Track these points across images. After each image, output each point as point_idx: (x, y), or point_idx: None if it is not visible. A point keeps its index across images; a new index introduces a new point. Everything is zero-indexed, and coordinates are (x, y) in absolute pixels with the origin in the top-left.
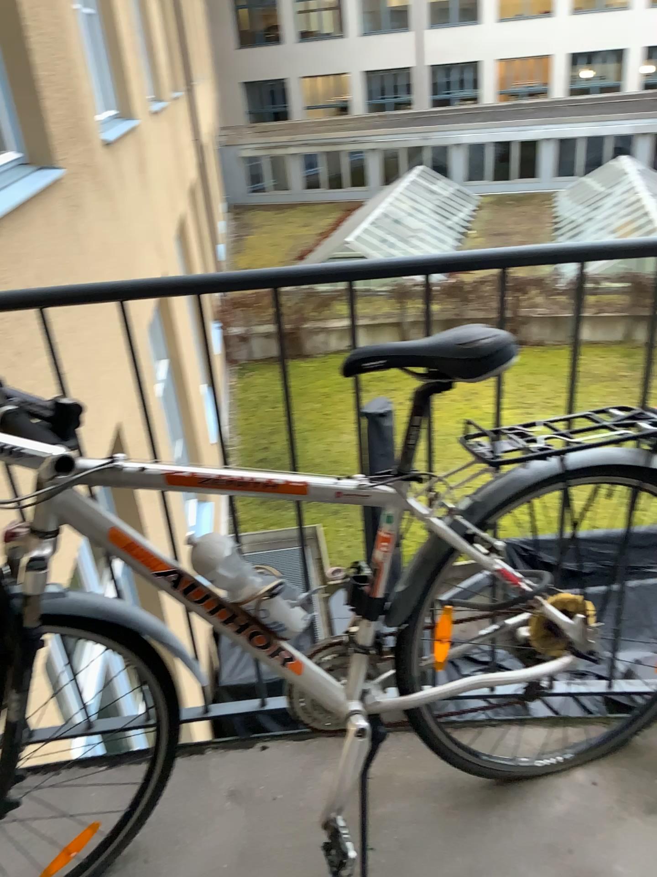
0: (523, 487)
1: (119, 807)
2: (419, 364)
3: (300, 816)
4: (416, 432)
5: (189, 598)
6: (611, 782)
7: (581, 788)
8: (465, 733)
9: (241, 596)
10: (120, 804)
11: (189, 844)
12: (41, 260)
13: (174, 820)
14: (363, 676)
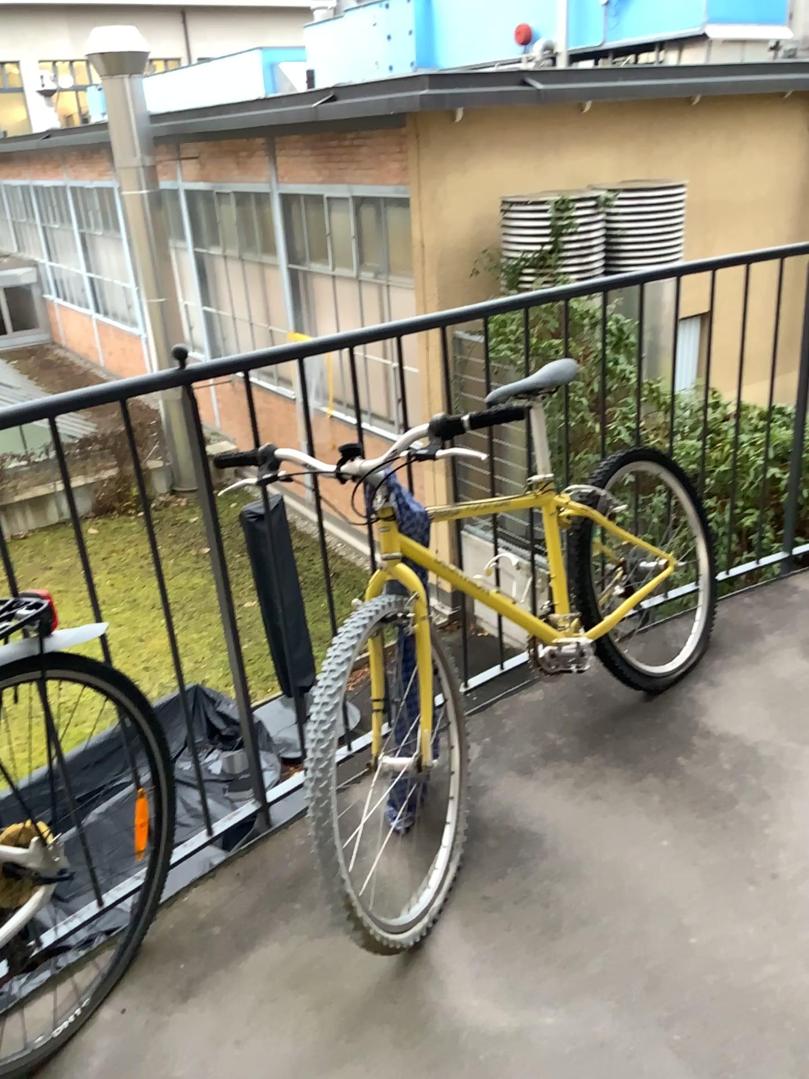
0: None
1: None
2: None
3: None
4: None
5: None
6: (140, 998)
7: (112, 1026)
8: None
9: None
10: None
11: None
12: None
13: None
14: None
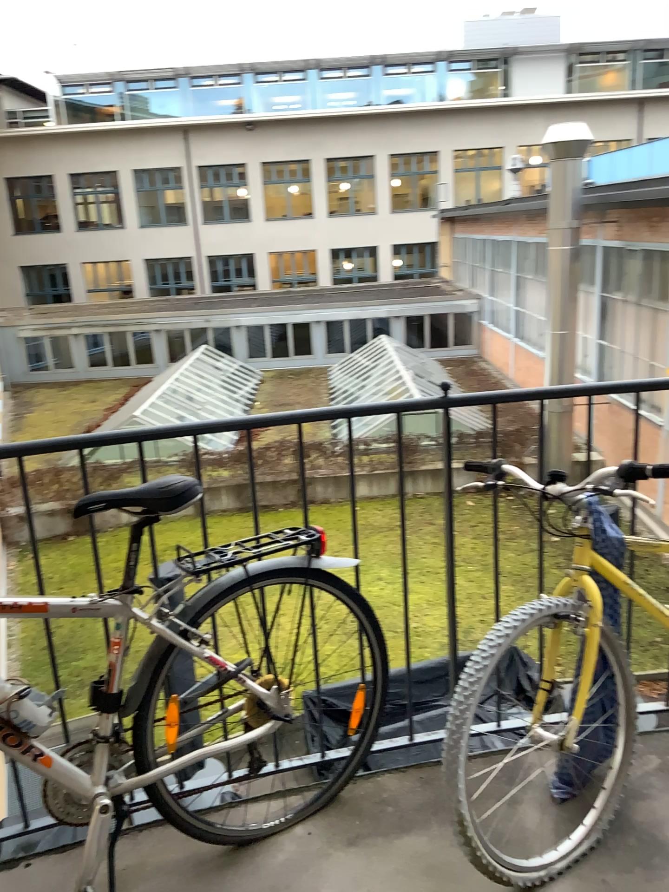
0: (222, 592)
1: None
2: (132, 505)
3: None
4: (136, 557)
5: None
6: (325, 831)
7: (301, 840)
8: (209, 818)
9: None
10: None
11: None
12: None
13: None
14: (108, 766)
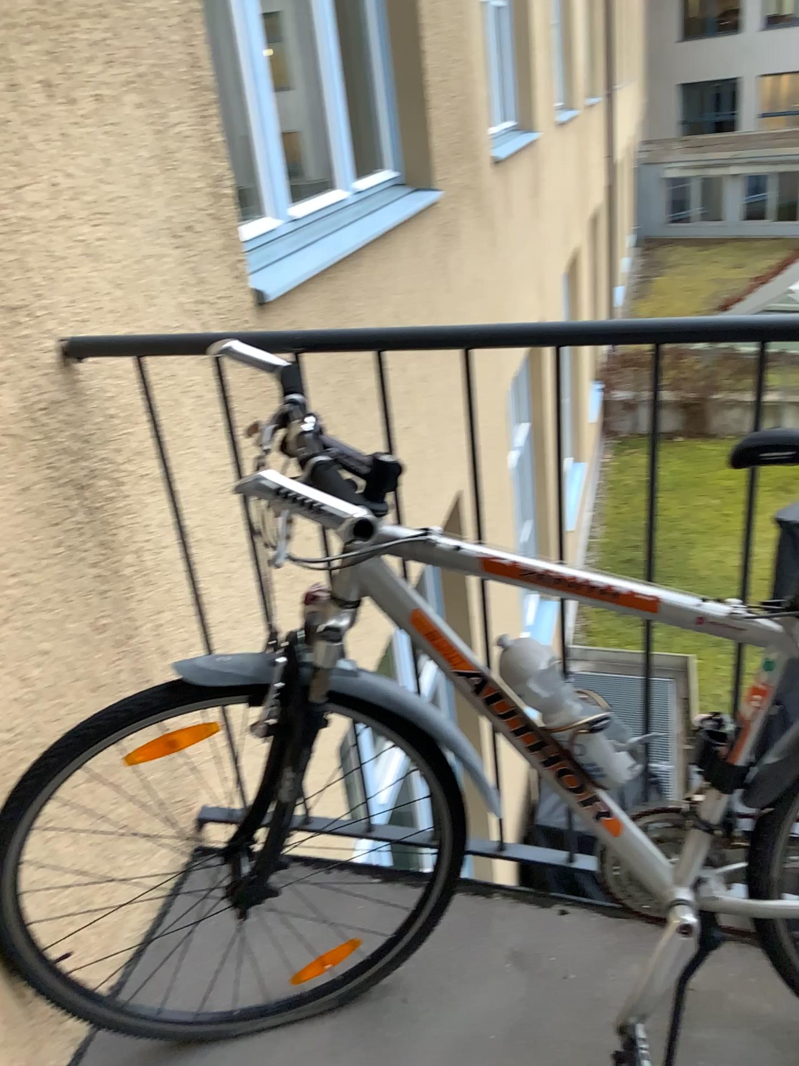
0: None
1: (388, 929)
2: None
3: (595, 1008)
4: None
5: (494, 711)
6: None
7: None
8: None
9: (555, 722)
10: (390, 927)
11: (458, 996)
12: (399, 296)
13: (445, 964)
14: (701, 859)
